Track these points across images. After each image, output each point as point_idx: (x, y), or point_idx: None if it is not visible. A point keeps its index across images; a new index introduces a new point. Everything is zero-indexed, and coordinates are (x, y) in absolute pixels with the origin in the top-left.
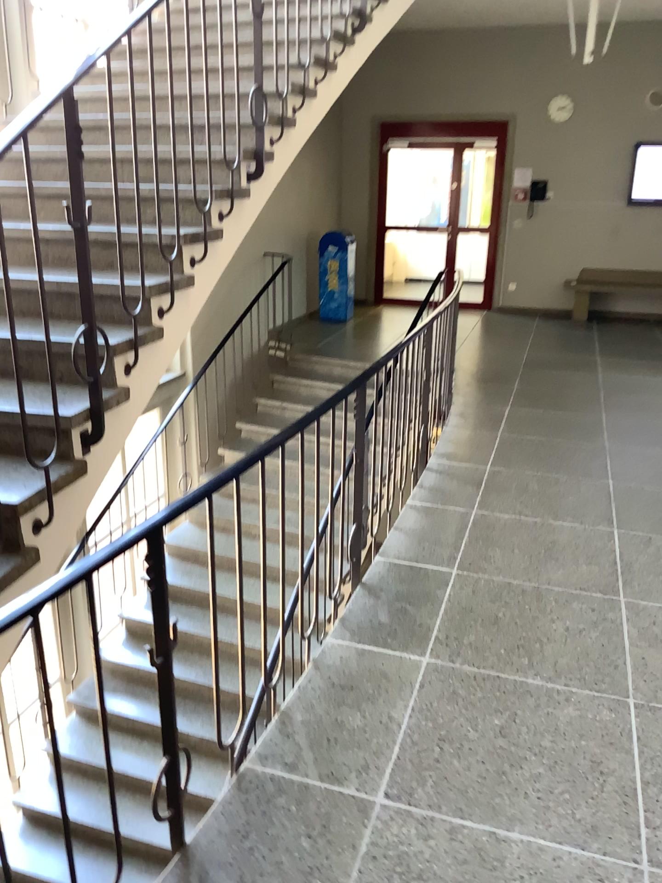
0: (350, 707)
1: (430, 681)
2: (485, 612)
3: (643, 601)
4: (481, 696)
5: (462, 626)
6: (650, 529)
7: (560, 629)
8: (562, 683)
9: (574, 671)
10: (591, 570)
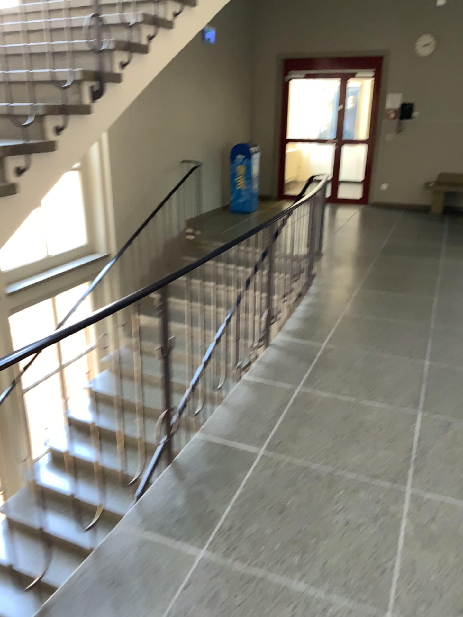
0: (106, 610)
1: (196, 581)
2: (273, 499)
3: (427, 495)
4: (239, 604)
5: (247, 515)
6: (451, 413)
7: (339, 524)
8: (322, 592)
9: (340, 578)
10: (386, 456)
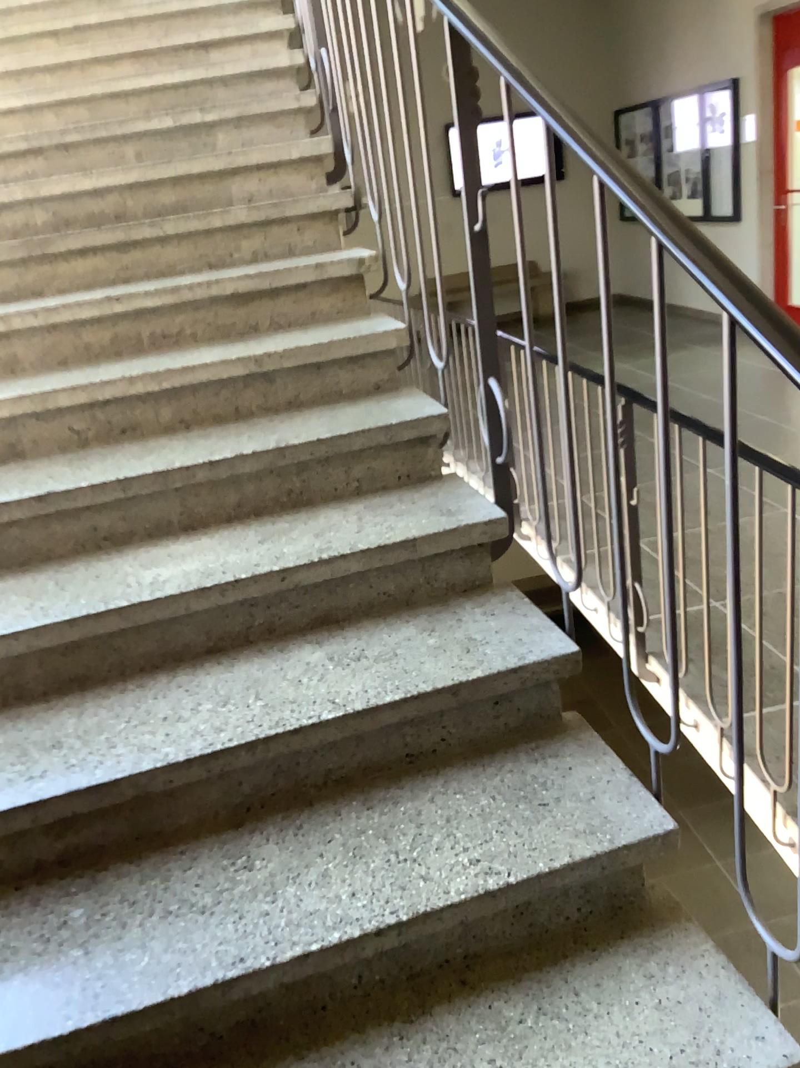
0: None
1: None
2: None
3: None
4: None
5: None
6: None
7: None
8: None
9: None
10: None
